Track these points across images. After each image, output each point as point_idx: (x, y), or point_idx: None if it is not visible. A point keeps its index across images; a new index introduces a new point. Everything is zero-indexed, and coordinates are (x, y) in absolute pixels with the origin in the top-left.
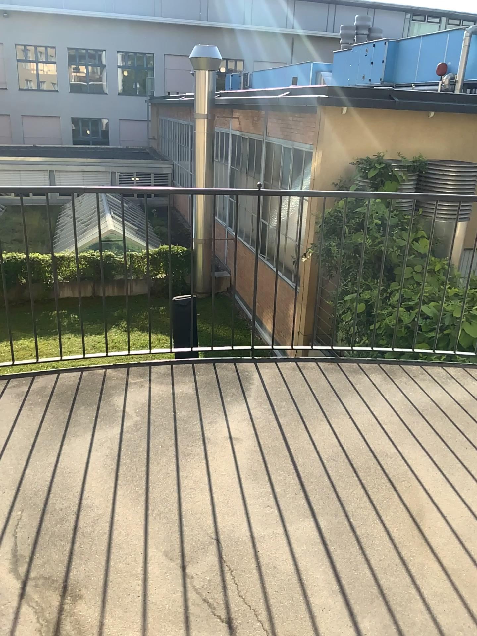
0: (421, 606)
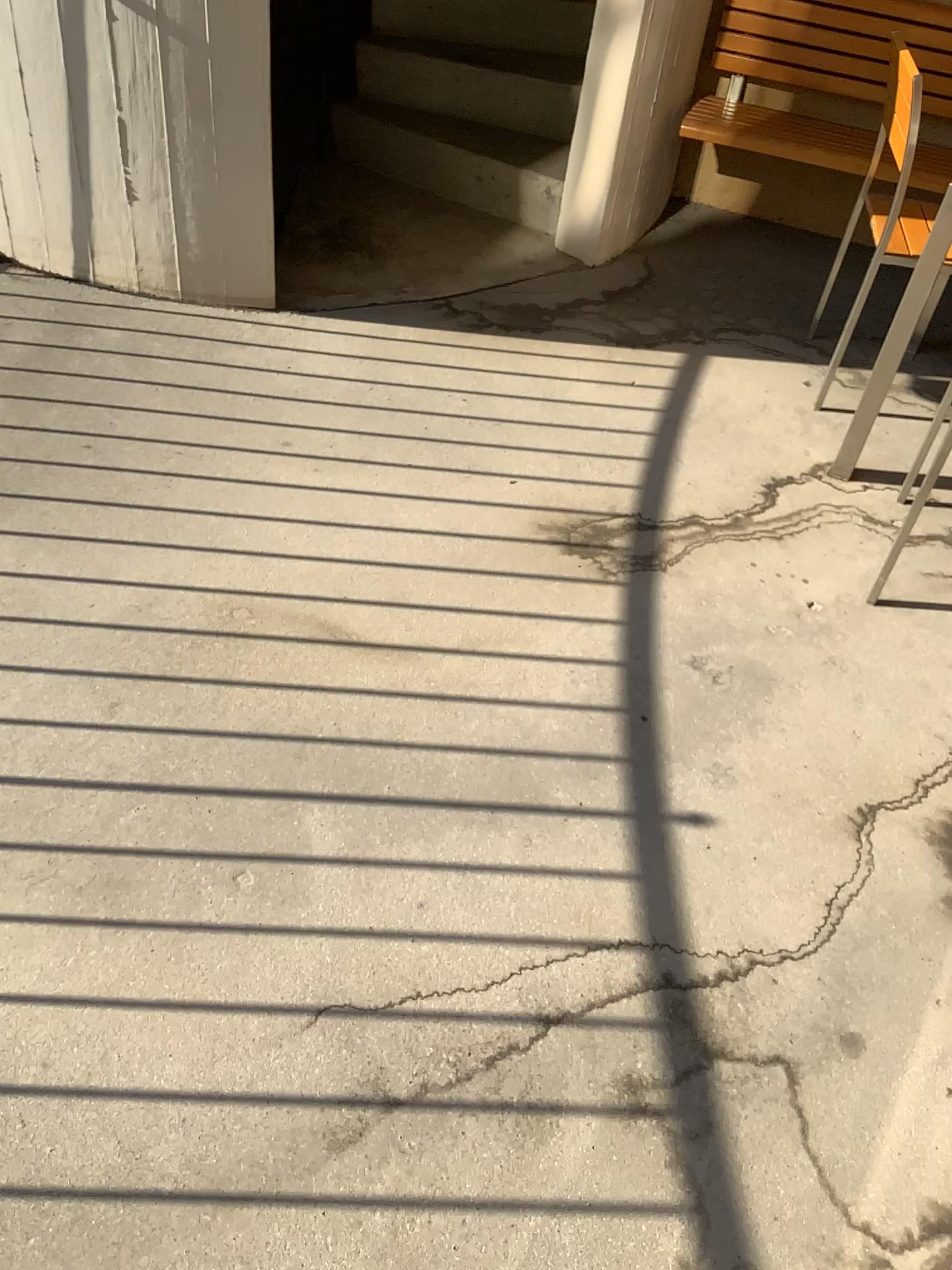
0: (531, 716)
